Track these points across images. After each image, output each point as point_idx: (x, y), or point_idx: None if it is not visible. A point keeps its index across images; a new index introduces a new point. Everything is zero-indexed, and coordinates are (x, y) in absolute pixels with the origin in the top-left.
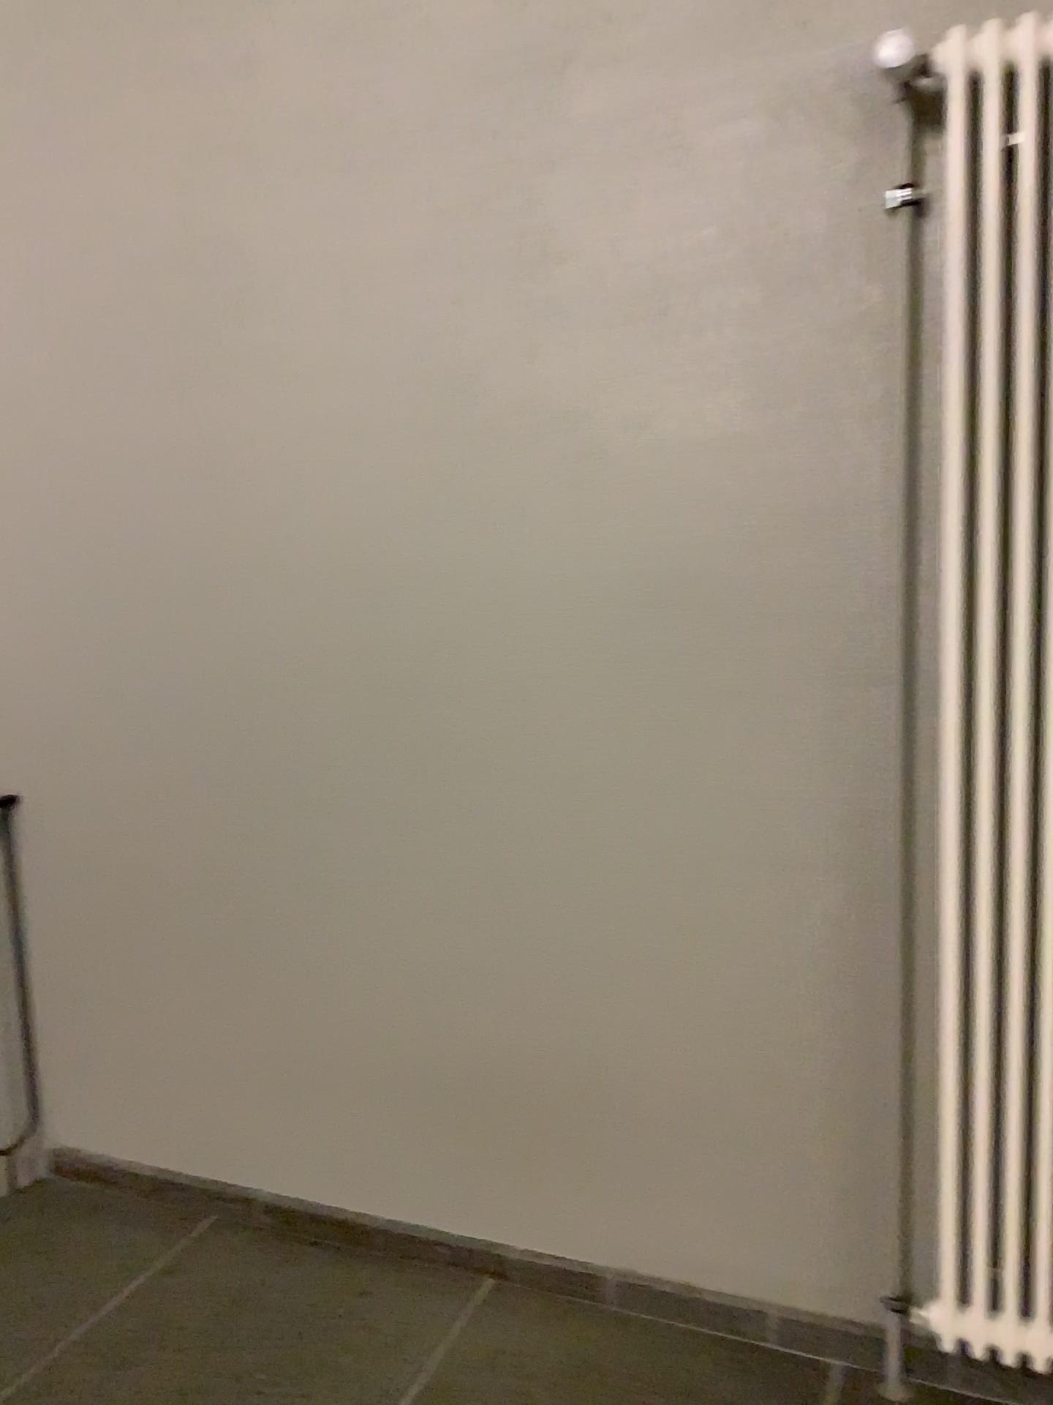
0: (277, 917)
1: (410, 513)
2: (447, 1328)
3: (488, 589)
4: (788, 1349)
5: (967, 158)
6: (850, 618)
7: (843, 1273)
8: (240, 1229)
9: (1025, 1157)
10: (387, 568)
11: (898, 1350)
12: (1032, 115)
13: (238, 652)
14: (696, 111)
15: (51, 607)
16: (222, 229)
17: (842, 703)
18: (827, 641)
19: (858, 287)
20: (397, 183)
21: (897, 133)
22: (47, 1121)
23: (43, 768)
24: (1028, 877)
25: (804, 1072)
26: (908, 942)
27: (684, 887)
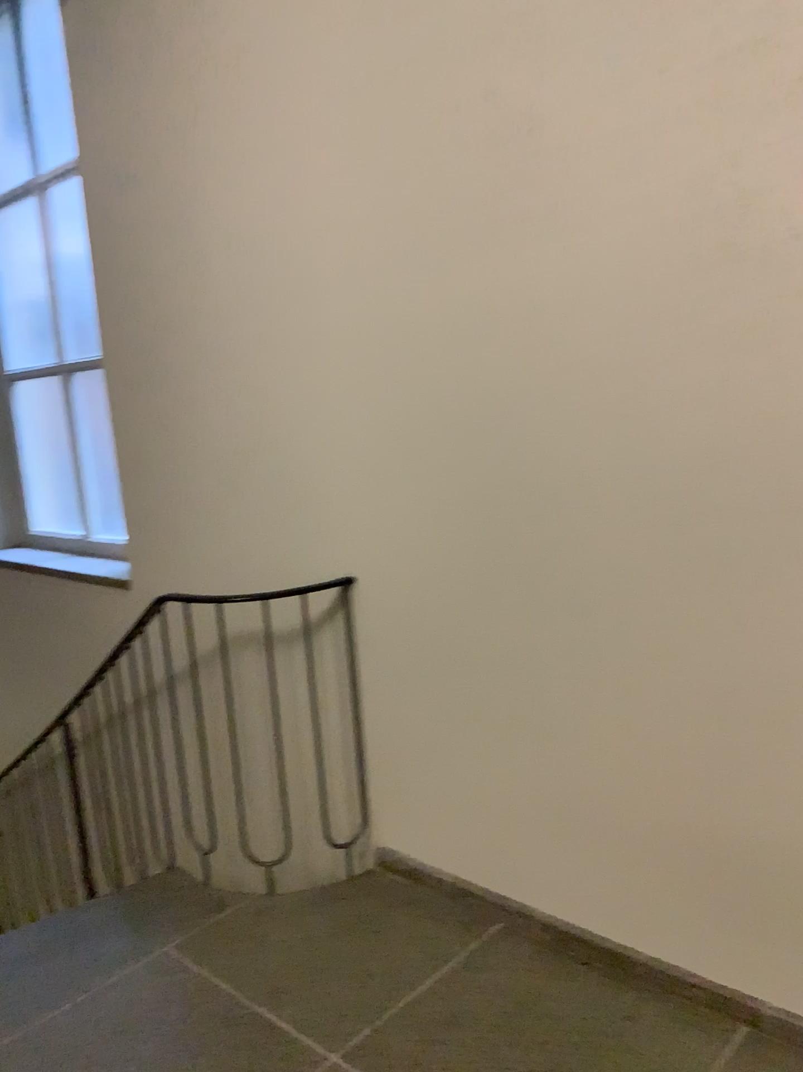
0: (554, 689)
1: (683, 341)
2: (709, 1069)
3: (759, 408)
4: None
5: None
6: None
7: None
8: (523, 940)
9: None
10: (659, 391)
11: None
12: None
13: (524, 466)
14: None
15: (377, 432)
16: (515, 104)
17: None
18: None
19: None
20: (677, 34)
21: None
22: (373, 826)
23: (371, 558)
24: None
25: None
26: None
27: None
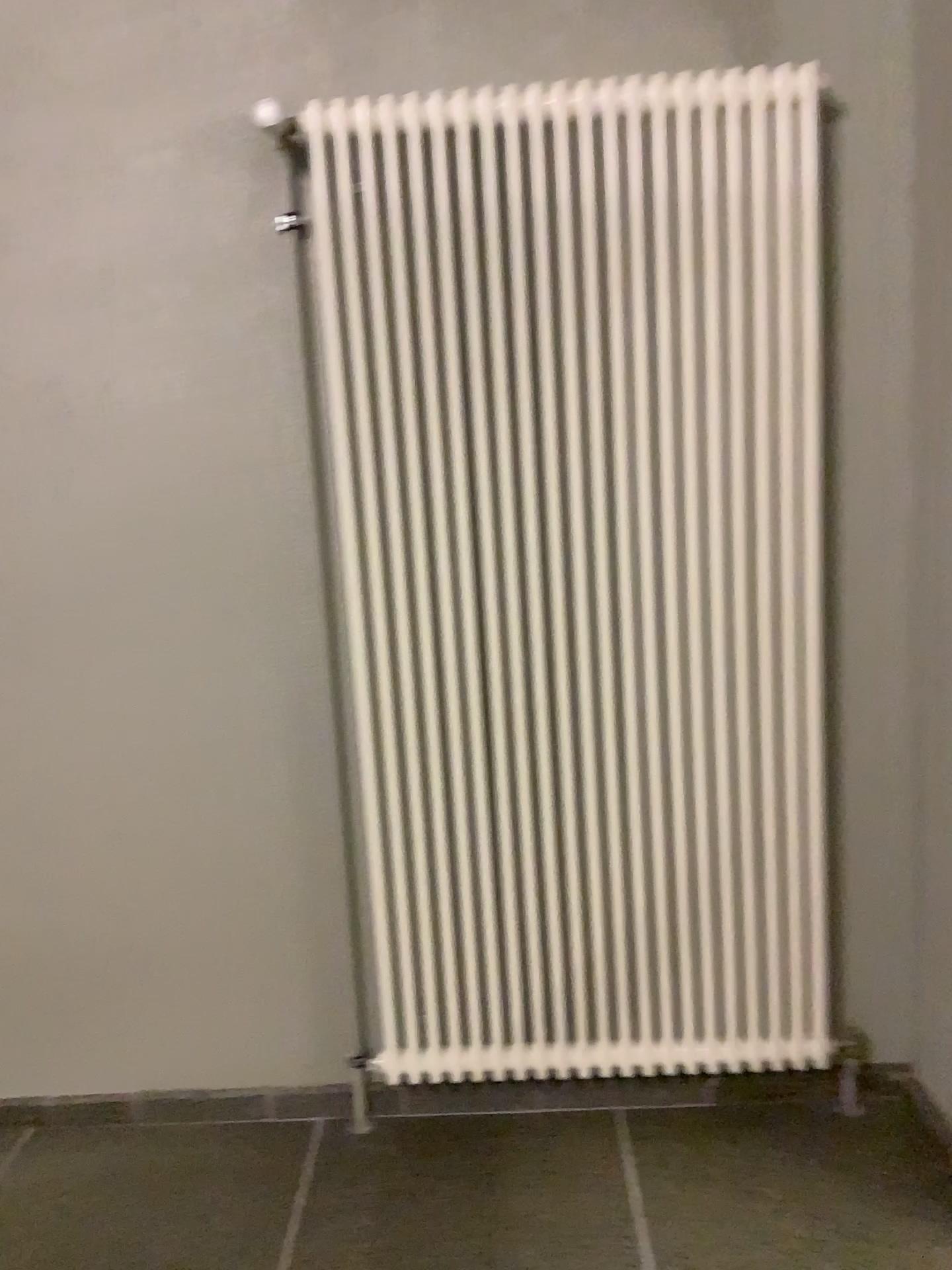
0: None
1: None
2: None
3: None
4: (281, 1118)
5: (331, 198)
6: (280, 544)
7: (319, 1050)
8: None
9: (432, 928)
10: None
11: (363, 1096)
12: (370, 171)
13: None
14: (124, 137)
15: None
16: None
17: (280, 608)
18: (265, 562)
19: (264, 287)
20: None
21: (282, 171)
22: None
23: None
24: (418, 725)
25: (276, 900)
26: (343, 786)
27: (169, 768)
